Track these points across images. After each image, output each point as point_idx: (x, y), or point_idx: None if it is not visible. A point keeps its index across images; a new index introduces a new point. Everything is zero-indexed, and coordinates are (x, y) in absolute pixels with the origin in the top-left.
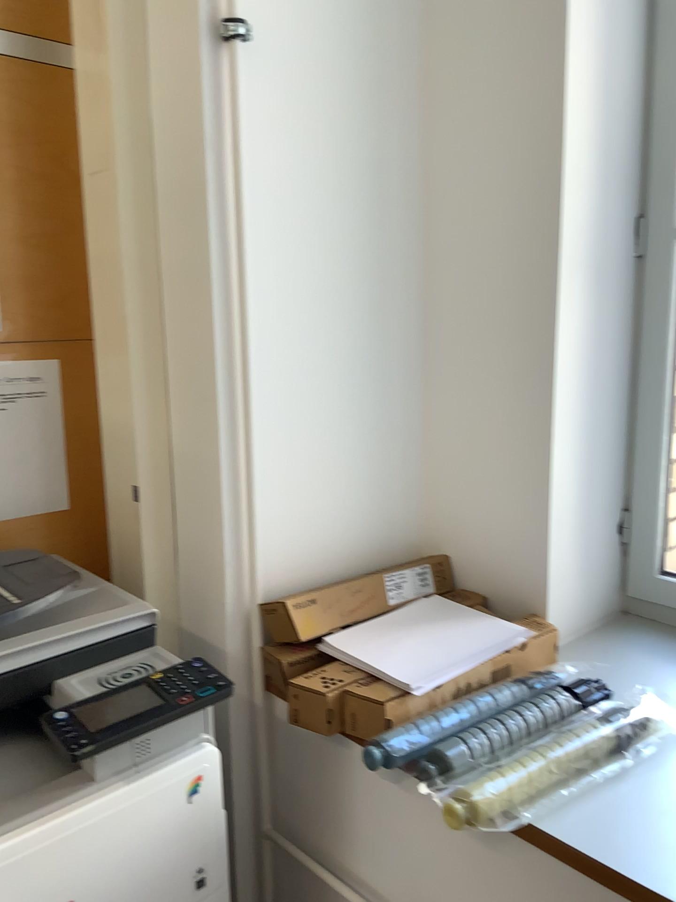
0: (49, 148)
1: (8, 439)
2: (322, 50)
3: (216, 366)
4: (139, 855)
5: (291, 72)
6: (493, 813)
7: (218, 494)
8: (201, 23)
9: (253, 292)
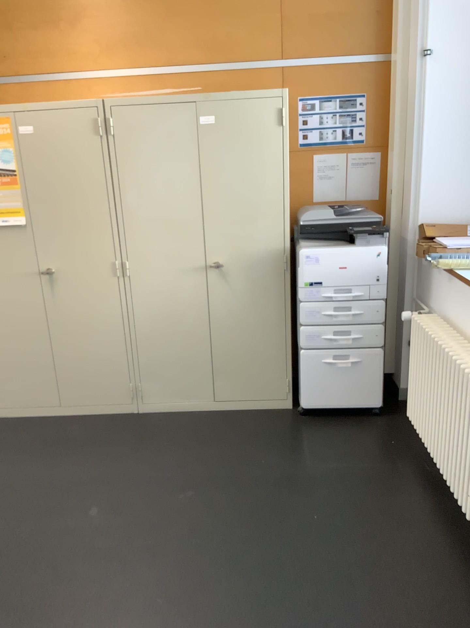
0: (384, 87)
1: (363, 175)
2: (462, 46)
3: (412, 152)
4: (363, 264)
5: (448, 57)
6: (443, 267)
7: (410, 190)
8: (416, 52)
9: (427, 129)
